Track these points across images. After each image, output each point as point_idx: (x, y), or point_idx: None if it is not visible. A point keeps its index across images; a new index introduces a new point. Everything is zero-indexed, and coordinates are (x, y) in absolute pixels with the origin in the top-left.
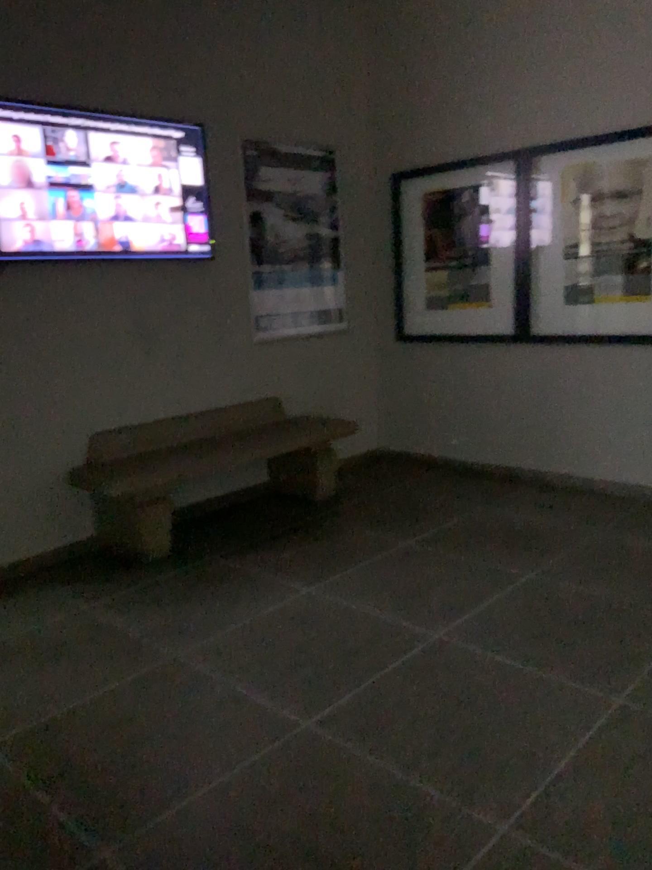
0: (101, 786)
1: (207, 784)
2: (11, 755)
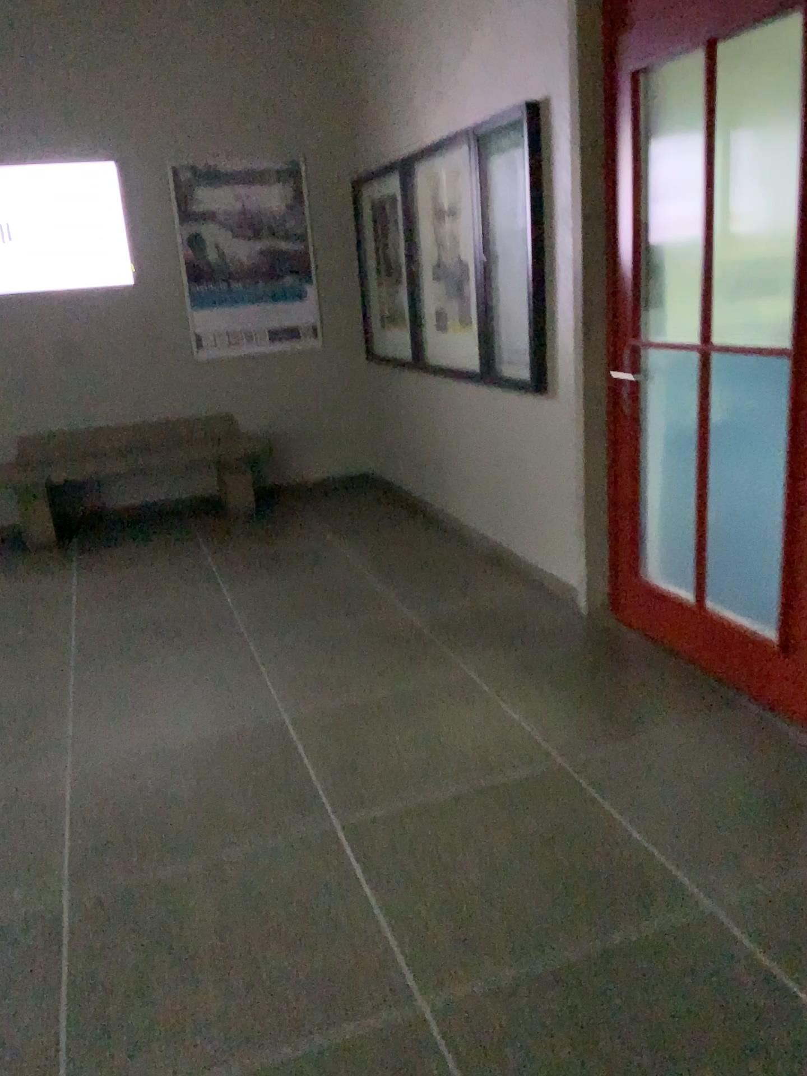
0: None
1: None
2: None
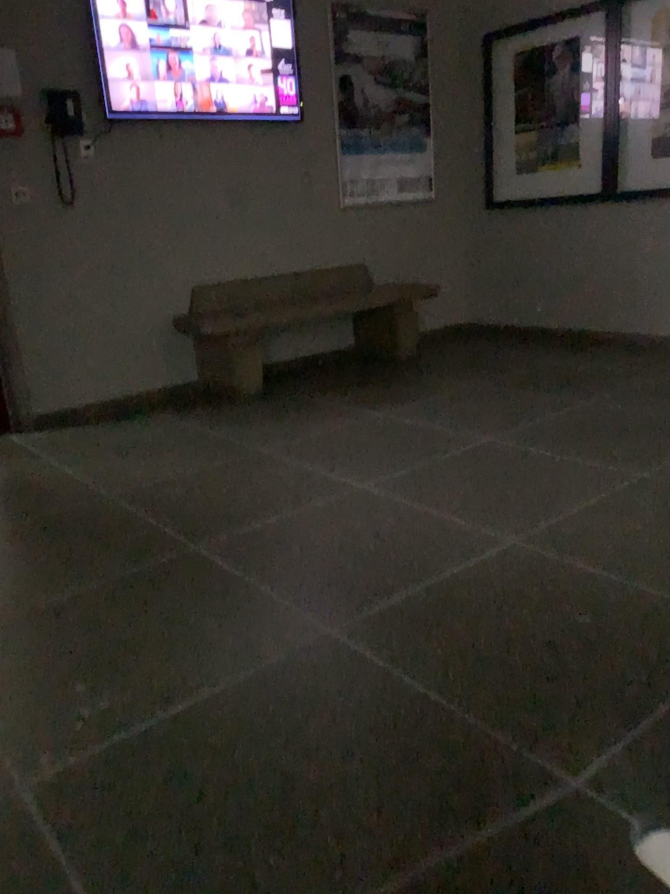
0: (195, 515)
1: (279, 516)
2: (126, 498)
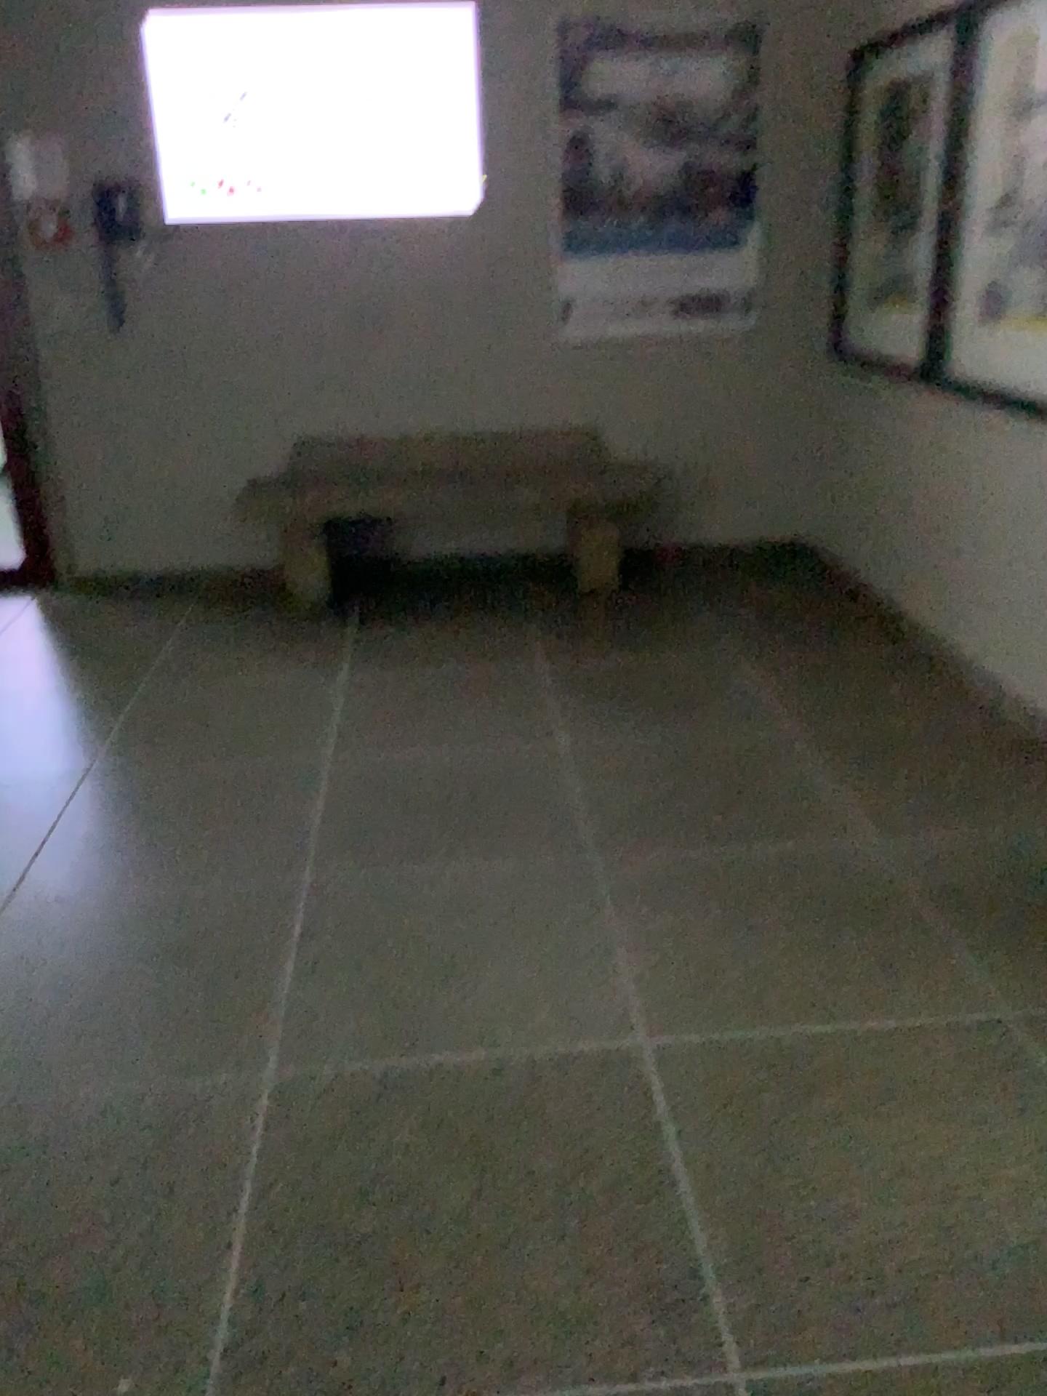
0: None
1: None
2: None
